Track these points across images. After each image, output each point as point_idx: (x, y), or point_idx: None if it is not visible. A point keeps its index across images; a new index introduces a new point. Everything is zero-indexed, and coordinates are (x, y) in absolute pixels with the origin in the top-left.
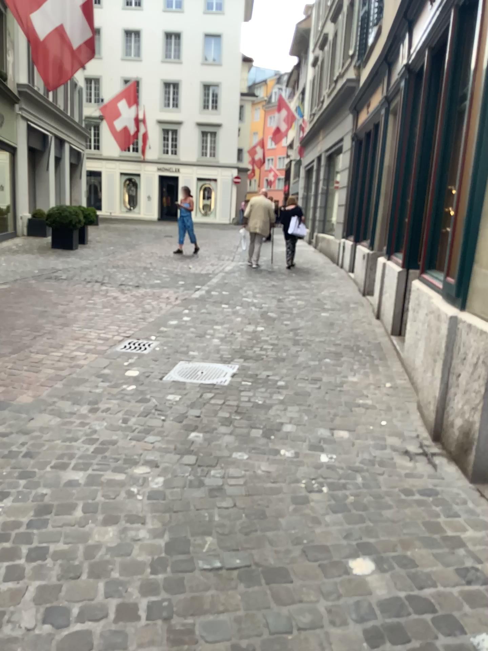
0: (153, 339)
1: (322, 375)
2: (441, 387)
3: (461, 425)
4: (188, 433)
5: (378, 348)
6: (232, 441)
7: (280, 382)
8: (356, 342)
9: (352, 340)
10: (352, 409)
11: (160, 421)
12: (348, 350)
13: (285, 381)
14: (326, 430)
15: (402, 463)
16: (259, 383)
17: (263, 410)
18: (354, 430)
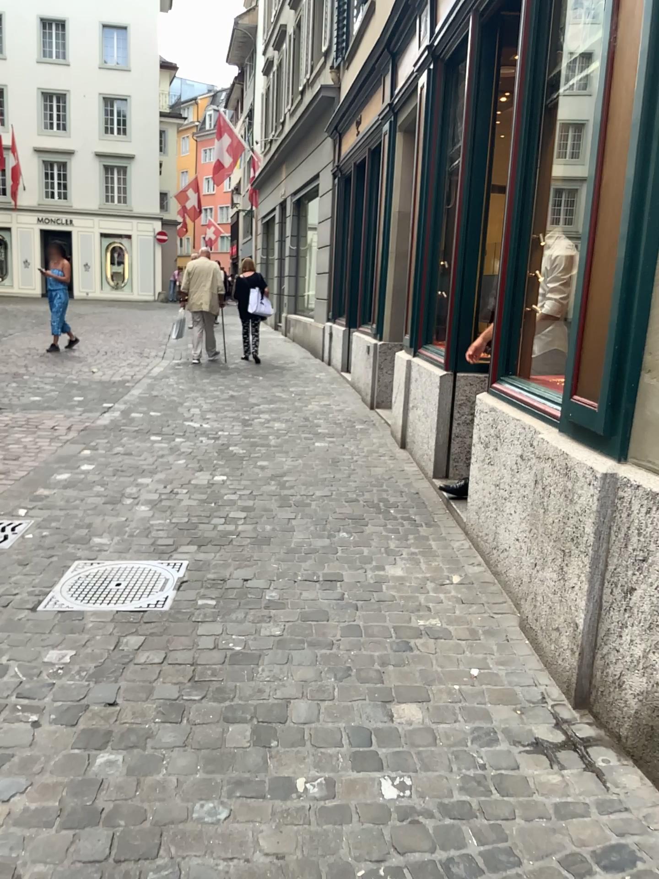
0: (23, 516)
1: (340, 570)
2: (589, 609)
3: (644, 689)
4: (93, 758)
5: (420, 506)
6: (190, 766)
7: (267, 592)
8: (381, 496)
9: (374, 493)
10: (409, 645)
11: (28, 728)
12: (372, 513)
13: (277, 591)
14: (374, 706)
15: (538, 777)
16: (230, 599)
17: (245, 667)
18: (426, 697)
